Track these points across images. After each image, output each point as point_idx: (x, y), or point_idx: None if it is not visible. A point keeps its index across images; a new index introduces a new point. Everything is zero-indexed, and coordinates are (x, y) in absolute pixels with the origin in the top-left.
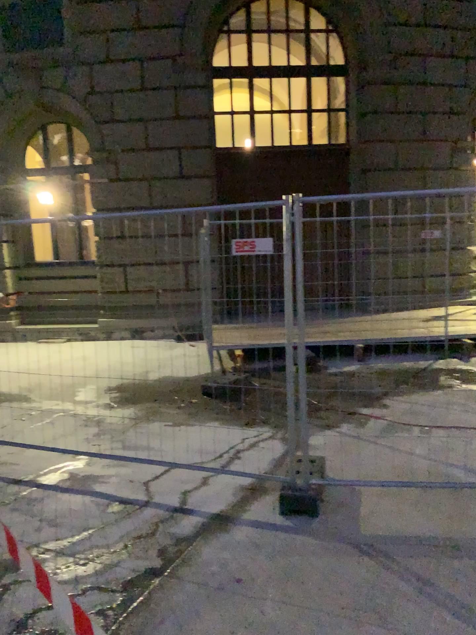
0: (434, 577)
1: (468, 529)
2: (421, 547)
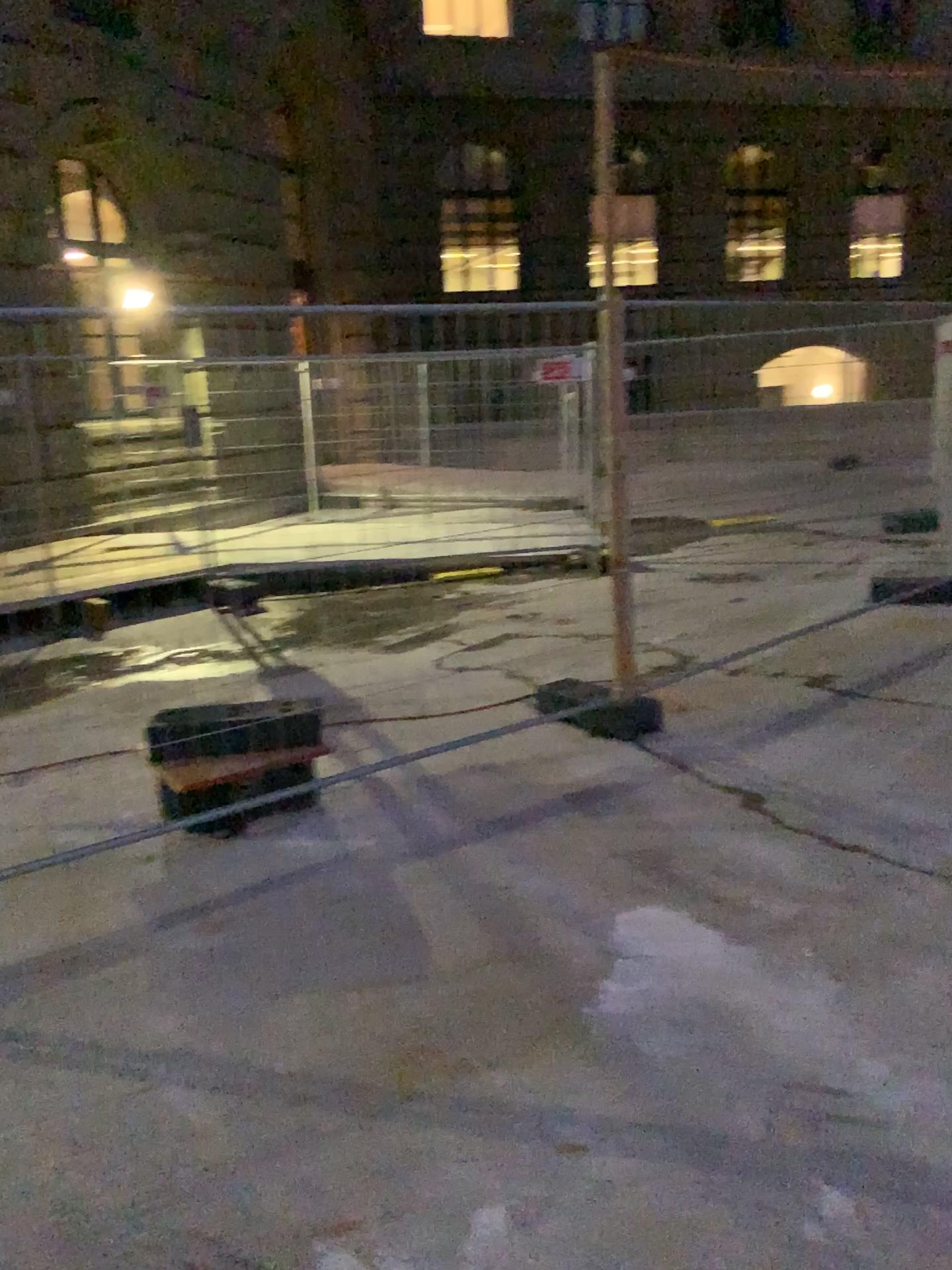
0: (35, 1025)
1: (96, 926)
2: (13, 985)
